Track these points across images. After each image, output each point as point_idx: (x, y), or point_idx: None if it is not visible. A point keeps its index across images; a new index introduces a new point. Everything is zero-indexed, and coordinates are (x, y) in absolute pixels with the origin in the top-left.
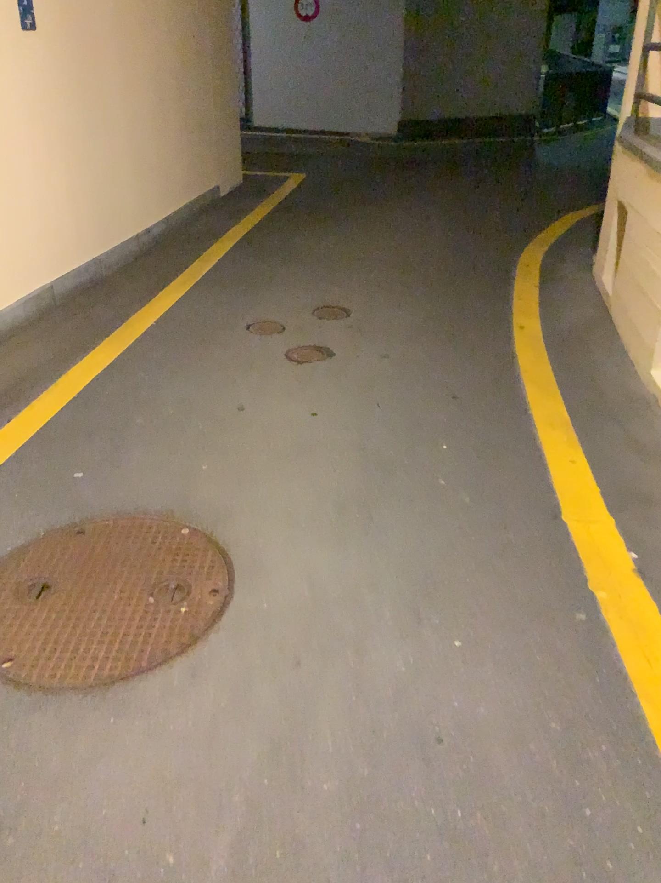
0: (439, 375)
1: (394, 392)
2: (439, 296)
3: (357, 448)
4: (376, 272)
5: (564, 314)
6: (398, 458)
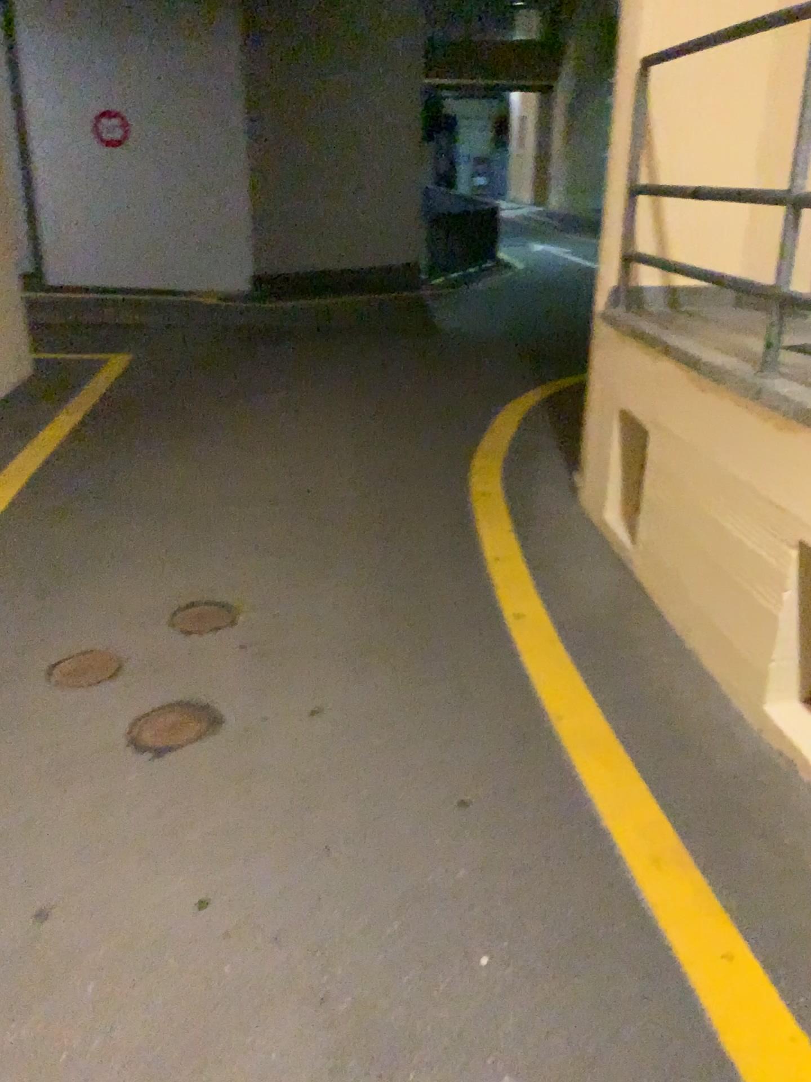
0: (418, 749)
1: (347, 810)
2: (373, 566)
3: (308, 1003)
4: (264, 525)
5: (572, 583)
6: (399, 1028)
